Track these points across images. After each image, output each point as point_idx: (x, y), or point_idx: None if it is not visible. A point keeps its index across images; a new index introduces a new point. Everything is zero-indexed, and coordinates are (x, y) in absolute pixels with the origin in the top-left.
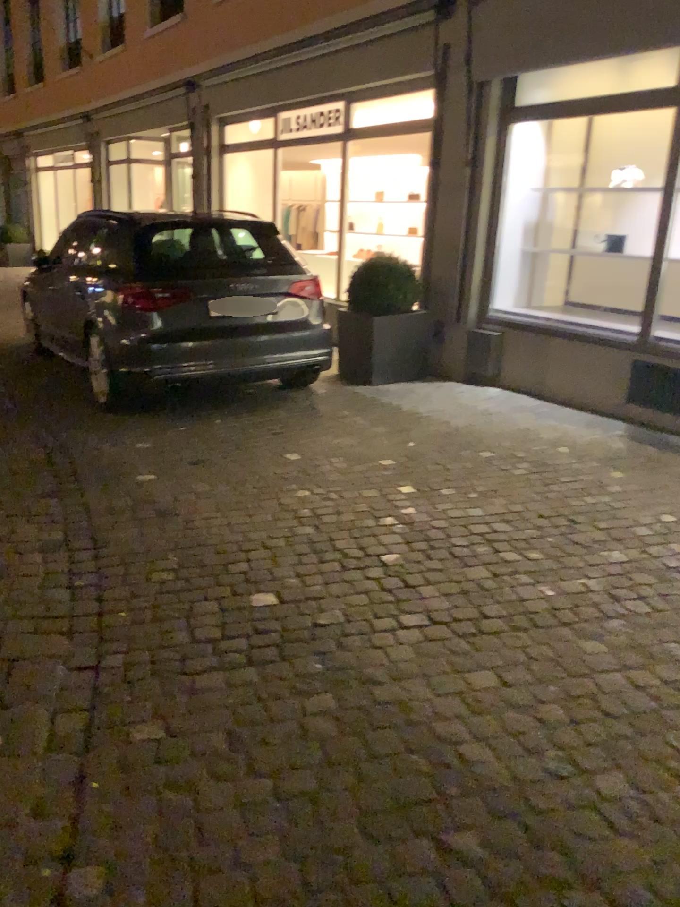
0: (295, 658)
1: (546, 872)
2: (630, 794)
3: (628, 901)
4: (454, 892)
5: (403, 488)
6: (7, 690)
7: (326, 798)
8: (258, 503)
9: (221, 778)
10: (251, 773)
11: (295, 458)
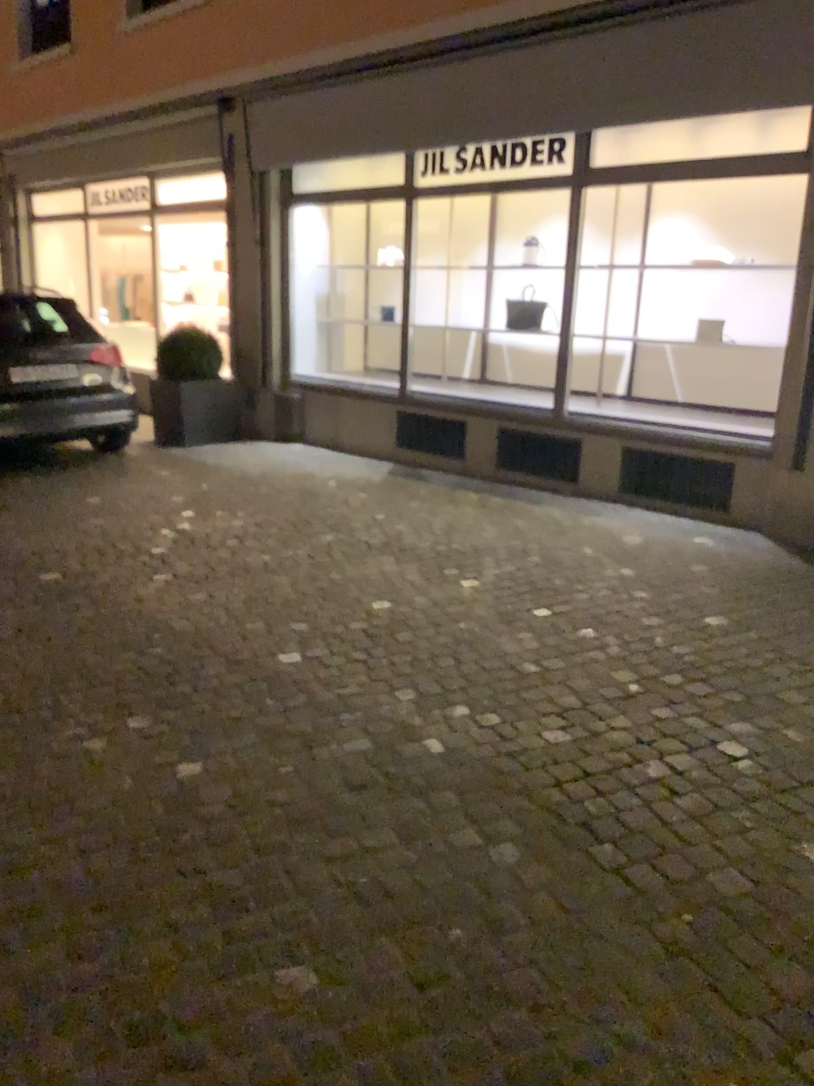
0: (73, 597)
1: (197, 652)
2: (262, 627)
3: (235, 655)
4: (142, 661)
5: (187, 511)
6: None
7: (78, 642)
8: (62, 527)
9: (13, 641)
10: (33, 638)
11: (101, 499)
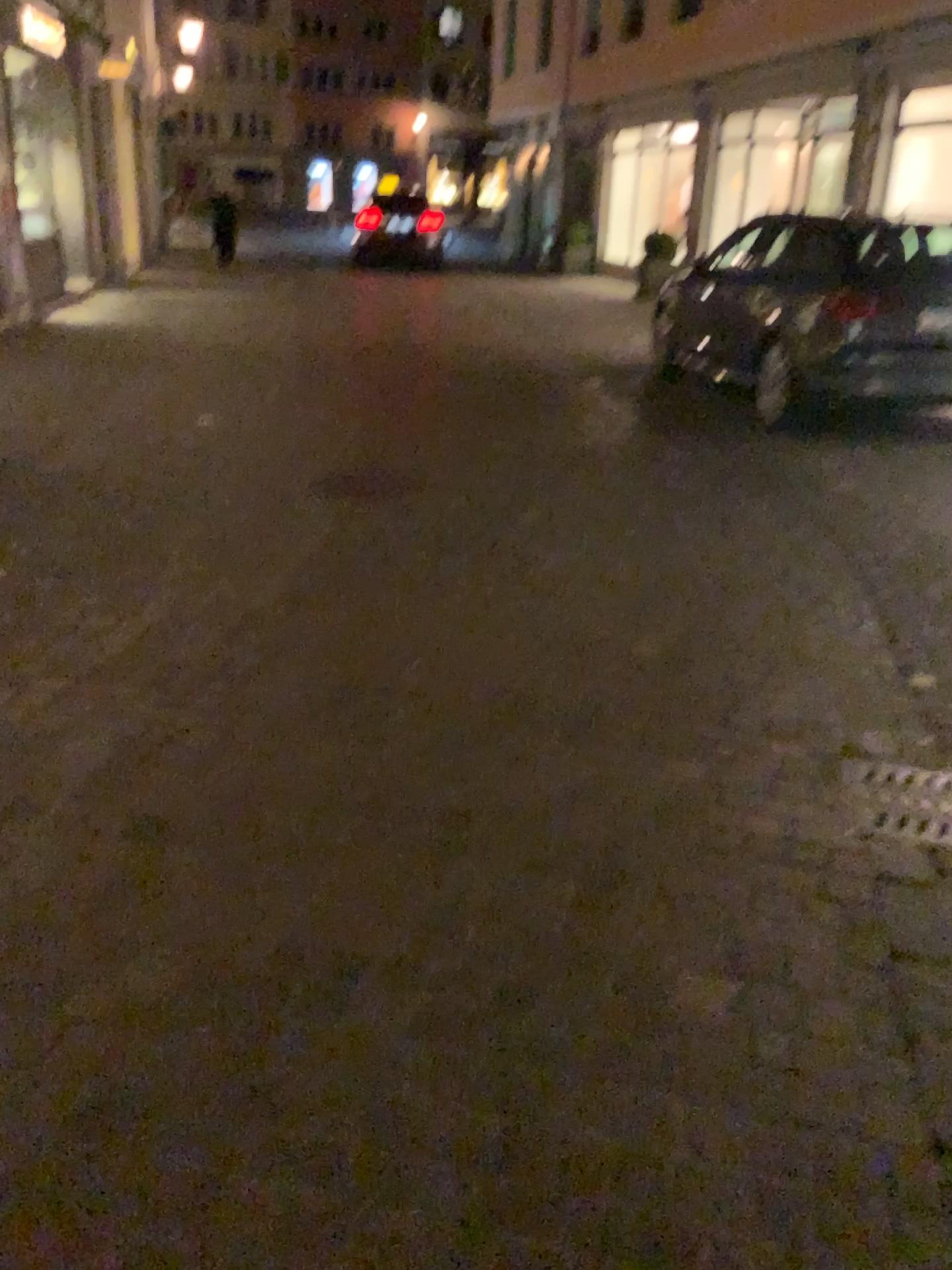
0: None
1: None
2: None
3: None
4: None
5: None
6: (811, 600)
7: None
8: None
9: None
10: None
11: None
